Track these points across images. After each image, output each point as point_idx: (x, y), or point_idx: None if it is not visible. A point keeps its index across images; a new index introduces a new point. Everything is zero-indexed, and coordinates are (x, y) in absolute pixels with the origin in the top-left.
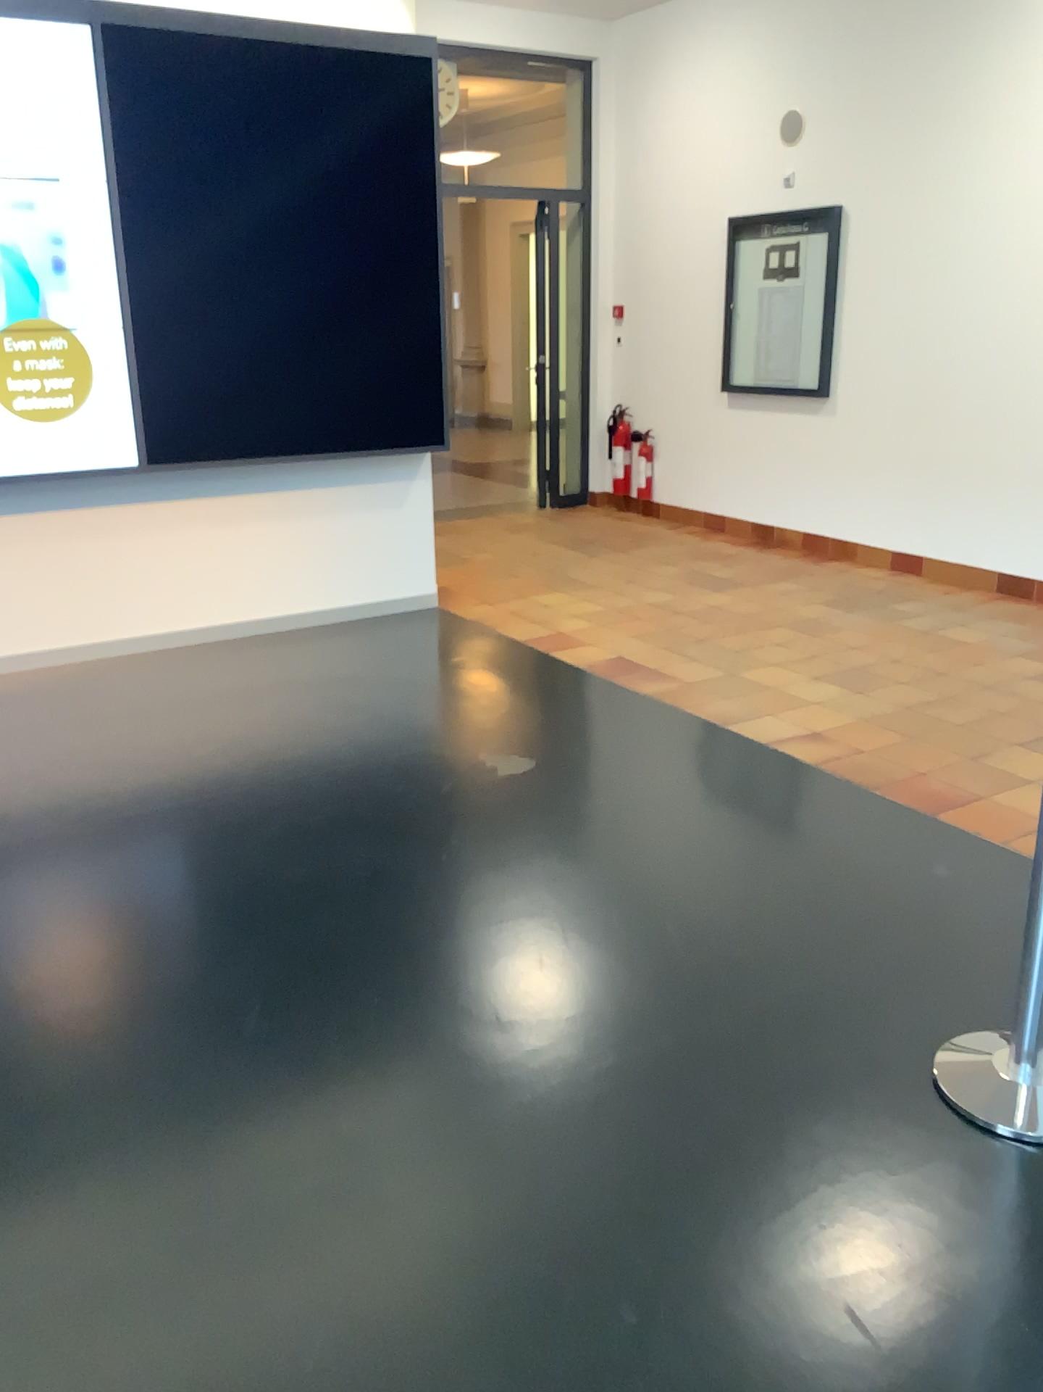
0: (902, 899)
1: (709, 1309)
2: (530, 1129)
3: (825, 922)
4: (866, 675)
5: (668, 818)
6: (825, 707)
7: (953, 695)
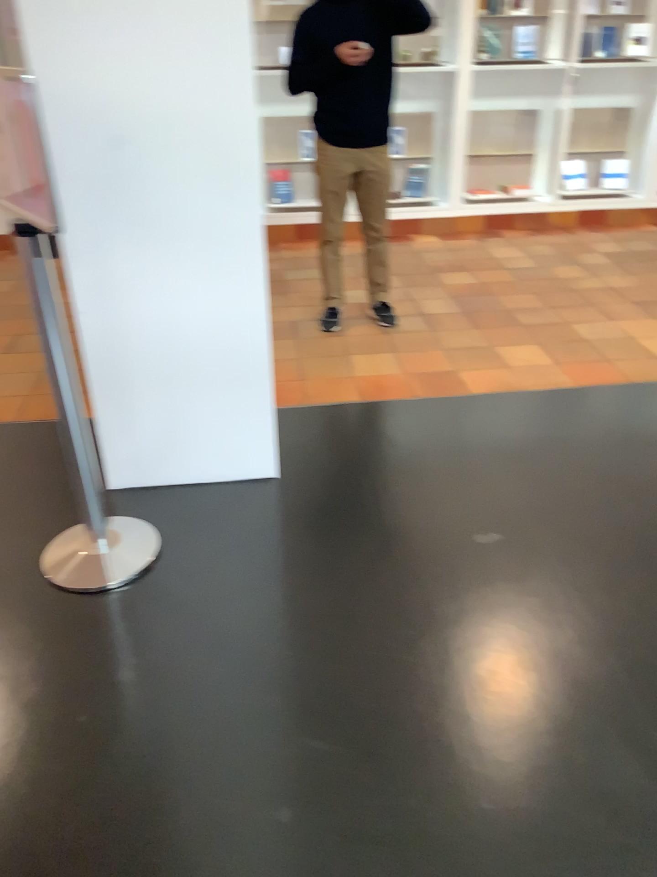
0: None
1: (67, 829)
2: None
3: None
4: None
5: None
6: None
7: None
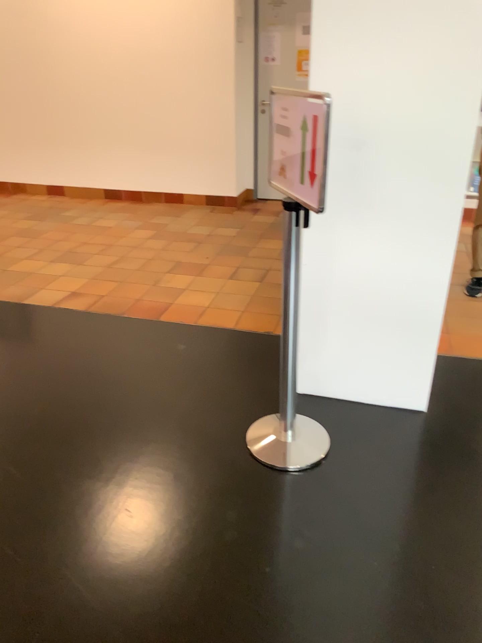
0: (176, 369)
1: None
2: (85, 615)
3: (151, 396)
4: (76, 254)
5: (28, 368)
6: (69, 277)
7: (123, 254)
